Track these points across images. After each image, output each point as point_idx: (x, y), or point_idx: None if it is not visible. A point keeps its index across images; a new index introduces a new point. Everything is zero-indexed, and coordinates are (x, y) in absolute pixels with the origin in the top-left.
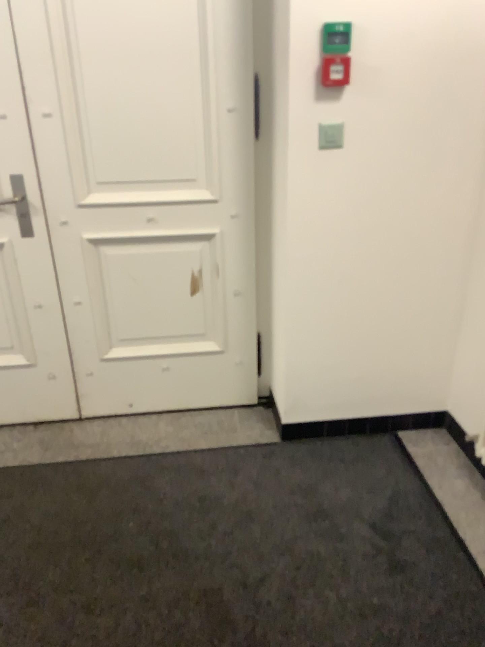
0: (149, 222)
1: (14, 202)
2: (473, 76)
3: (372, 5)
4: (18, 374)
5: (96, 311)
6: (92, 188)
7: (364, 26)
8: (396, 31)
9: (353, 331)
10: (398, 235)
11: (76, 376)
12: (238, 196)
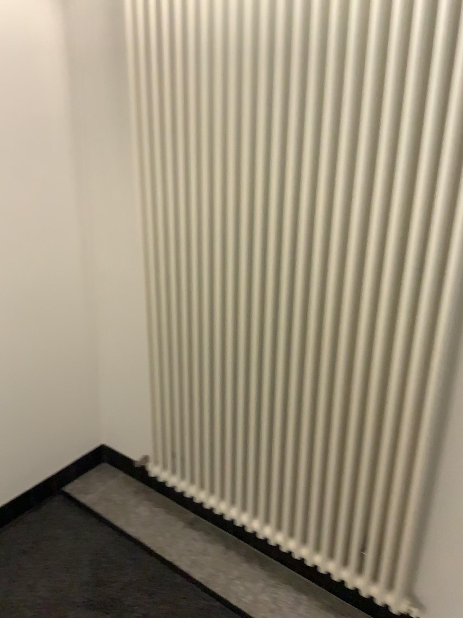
0: None
1: None
2: (44, 118)
3: None
4: None
5: None
6: None
7: None
8: None
9: None
10: (11, 288)
11: None
12: None
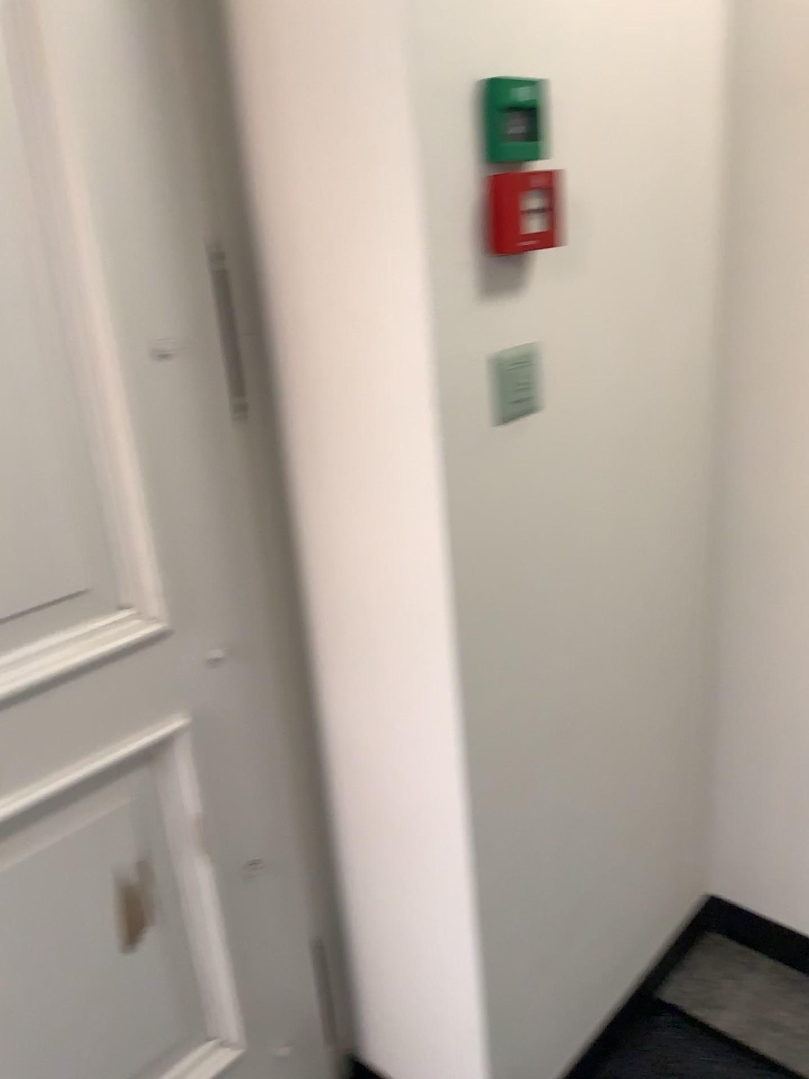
0: None
1: None
2: (716, 209)
3: (574, 37)
4: None
5: None
6: None
7: (567, 91)
8: (616, 107)
9: (599, 840)
10: (646, 584)
11: None
12: (230, 605)
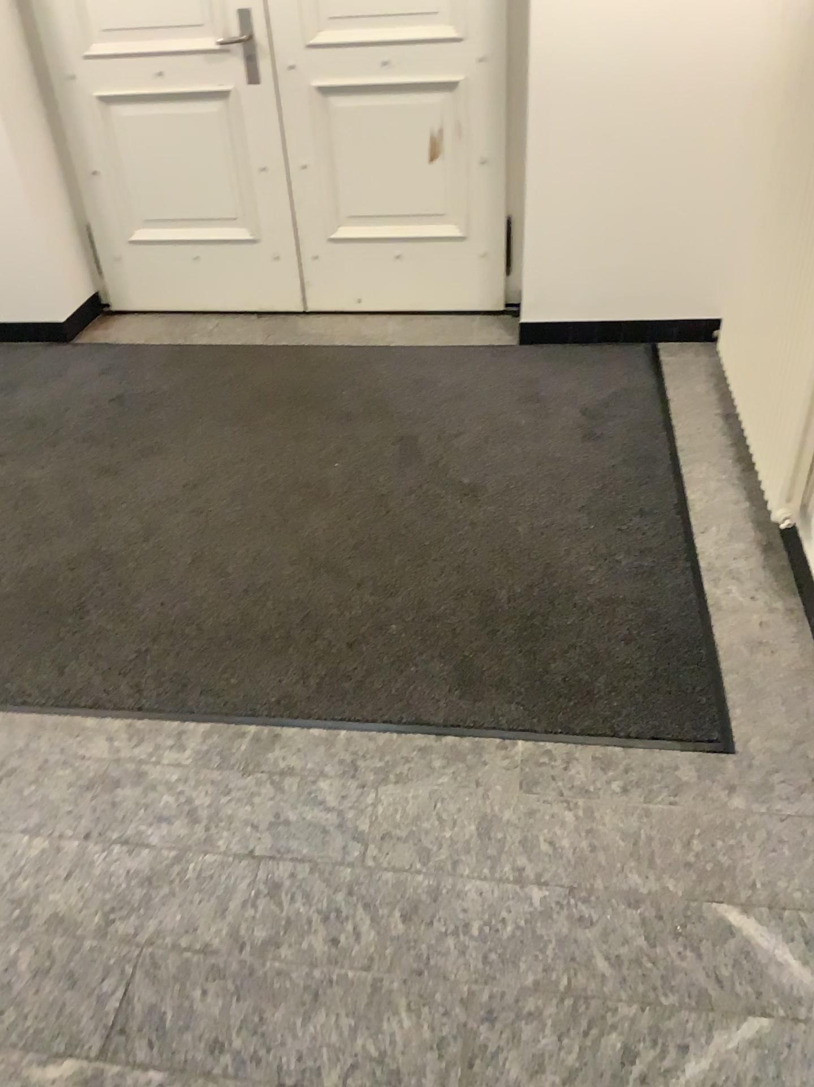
0: (383, 68)
1: (241, 41)
2: None
3: None
4: (241, 249)
5: (323, 177)
6: (323, 25)
7: None
8: None
9: (601, 207)
10: (656, 84)
11: (300, 256)
12: (485, 37)
